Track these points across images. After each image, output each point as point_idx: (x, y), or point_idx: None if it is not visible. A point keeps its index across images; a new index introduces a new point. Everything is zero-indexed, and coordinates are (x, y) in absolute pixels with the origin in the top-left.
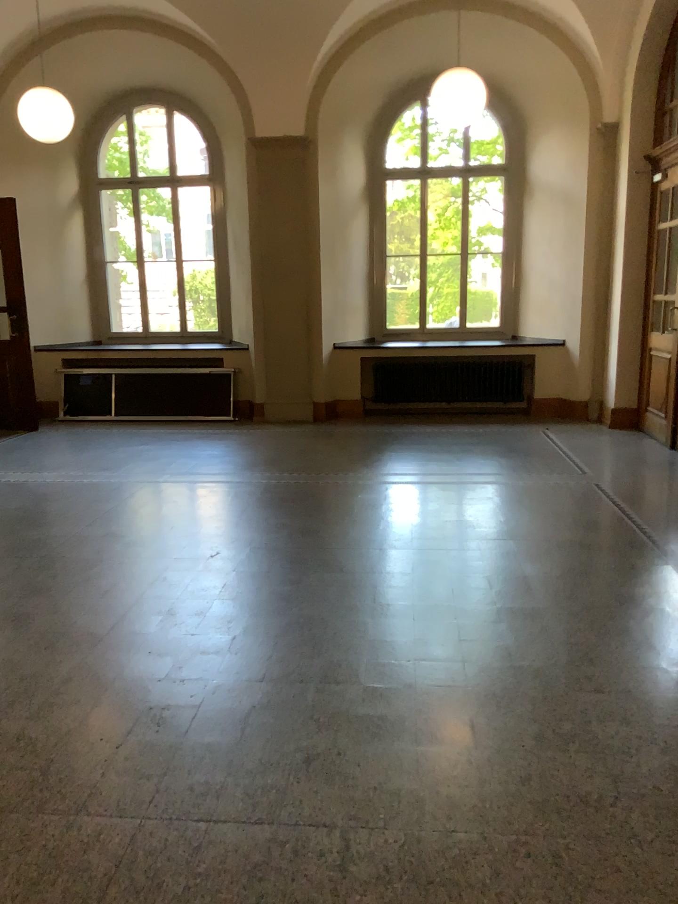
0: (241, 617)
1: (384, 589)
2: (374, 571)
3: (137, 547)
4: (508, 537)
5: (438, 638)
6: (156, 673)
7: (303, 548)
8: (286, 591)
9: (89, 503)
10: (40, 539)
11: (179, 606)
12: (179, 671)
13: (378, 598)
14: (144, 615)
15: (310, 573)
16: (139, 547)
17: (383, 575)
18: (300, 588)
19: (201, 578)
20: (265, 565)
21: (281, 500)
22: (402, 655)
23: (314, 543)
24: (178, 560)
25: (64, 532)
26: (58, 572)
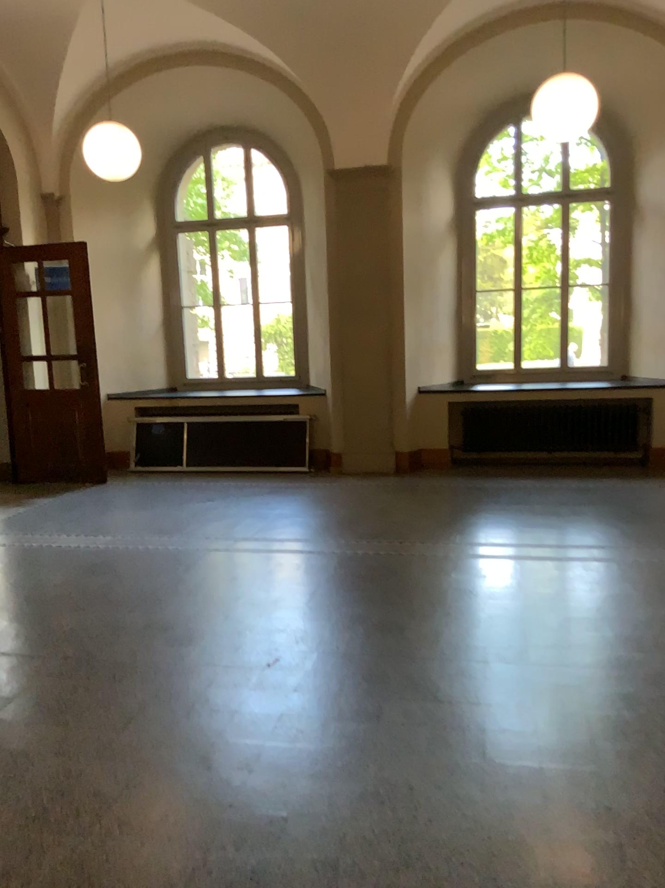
0: (299, 776)
1: (495, 731)
2: (479, 698)
3: (180, 647)
4: (657, 648)
5: (585, 841)
6: (169, 886)
7: (384, 656)
8: (361, 730)
9: (137, 579)
10: (71, 630)
11: (219, 751)
12: (202, 885)
13: (488, 750)
14: (170, 766)
15: (394, 699)
16: (182, 648)
17: (492, 708)
18: (380, 725)
19: (252, 701)
20: (335, 682)
21: (358, 580)
22: (534, 873)
23: (398, 647)
24: (227, 669)
25: (100, 620)
26: (79, 685)
